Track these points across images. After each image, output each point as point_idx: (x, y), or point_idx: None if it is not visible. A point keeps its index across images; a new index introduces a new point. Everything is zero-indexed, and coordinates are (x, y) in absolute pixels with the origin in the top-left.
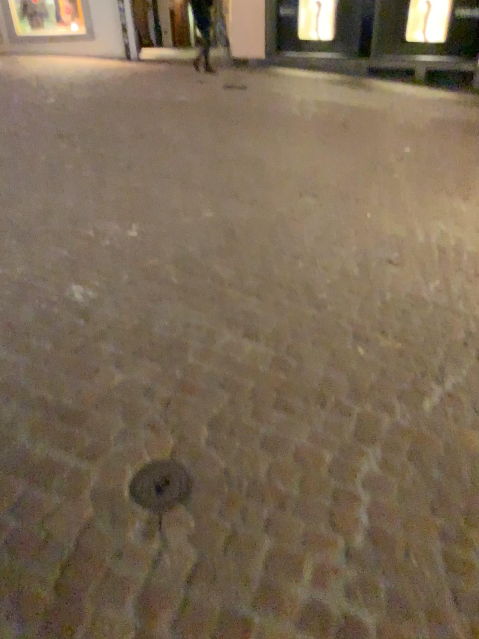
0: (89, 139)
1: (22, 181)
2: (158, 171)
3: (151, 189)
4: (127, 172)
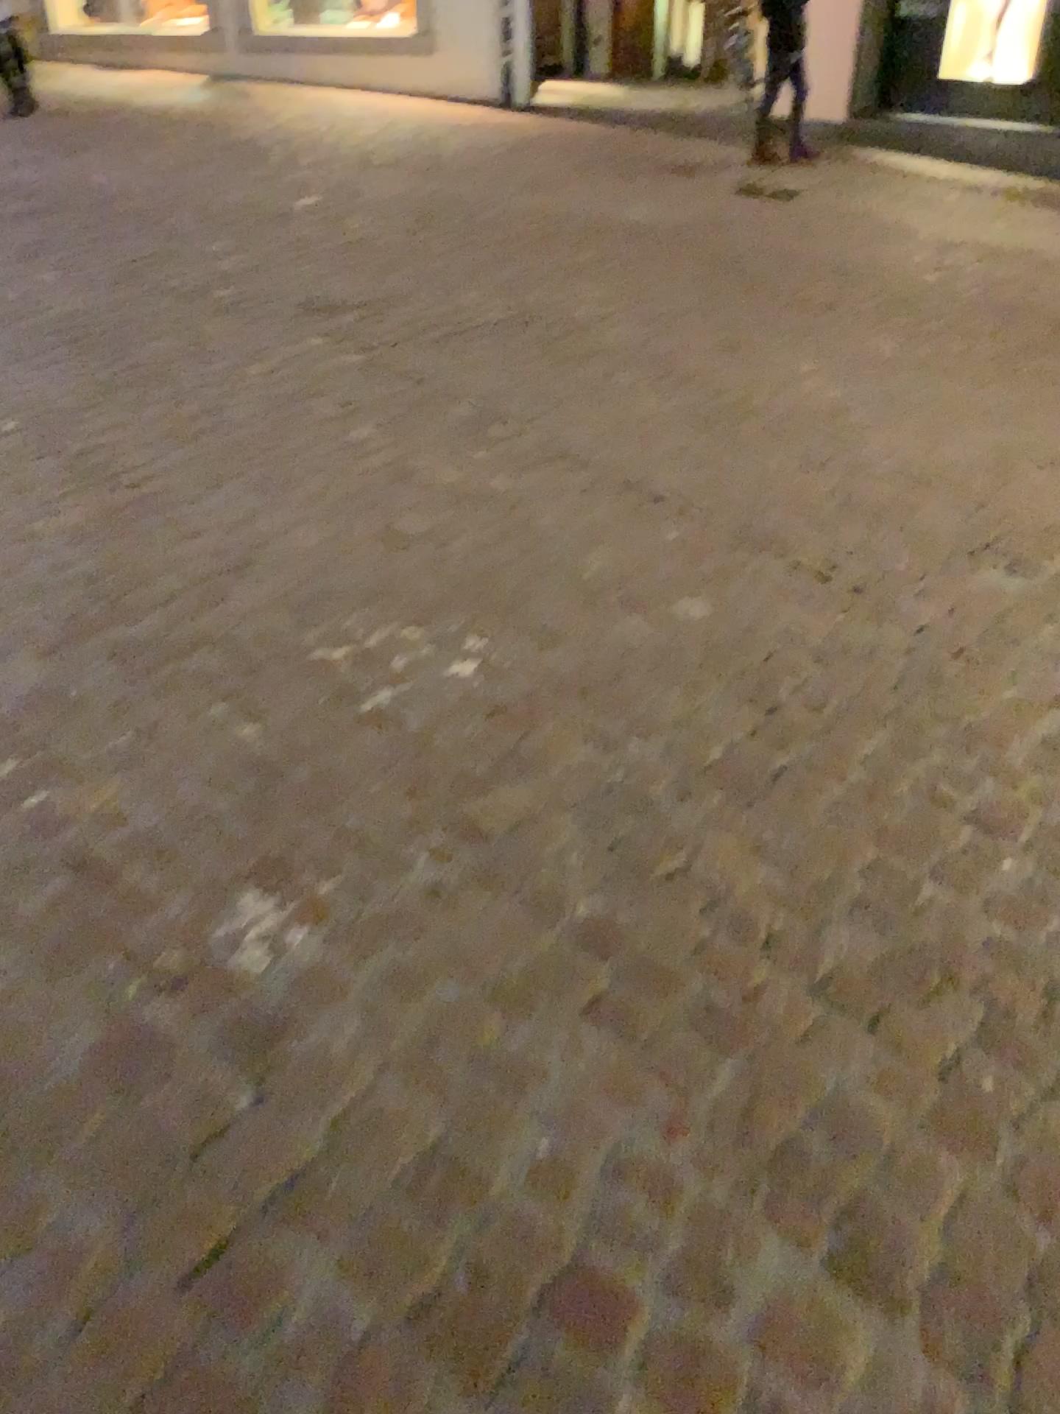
0: (380, 324)
1: (176, 448)
2: (557, 446)
3: (532, 507)
4: (469, 443)
